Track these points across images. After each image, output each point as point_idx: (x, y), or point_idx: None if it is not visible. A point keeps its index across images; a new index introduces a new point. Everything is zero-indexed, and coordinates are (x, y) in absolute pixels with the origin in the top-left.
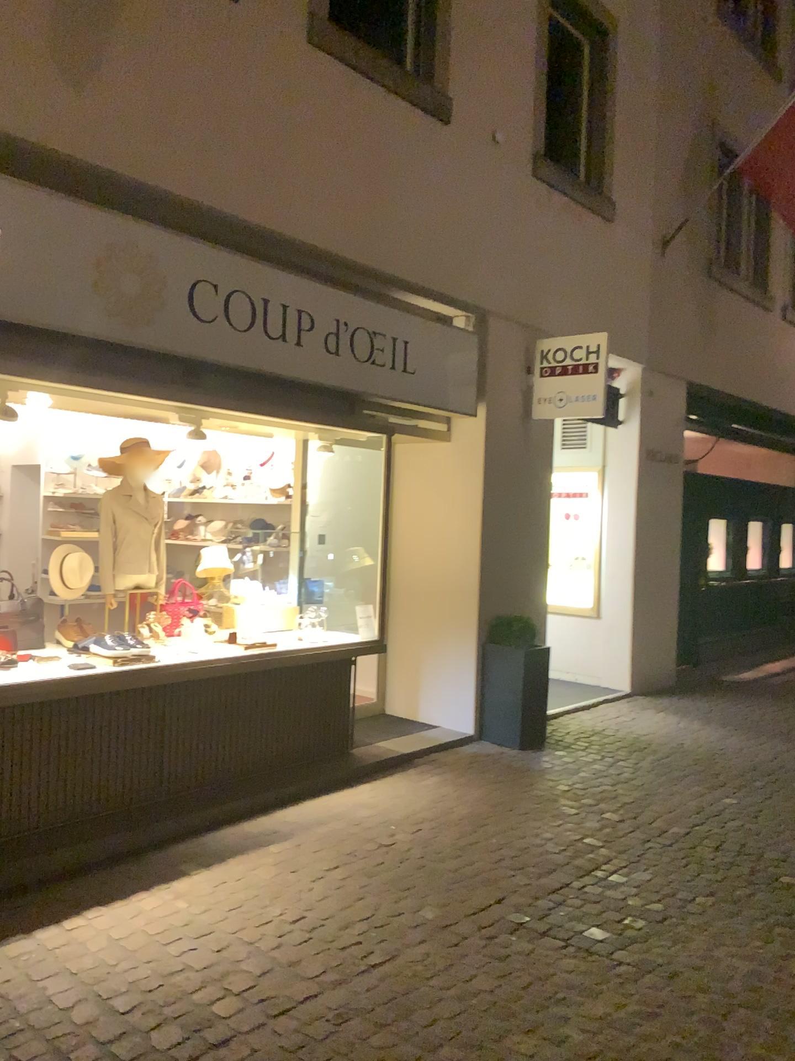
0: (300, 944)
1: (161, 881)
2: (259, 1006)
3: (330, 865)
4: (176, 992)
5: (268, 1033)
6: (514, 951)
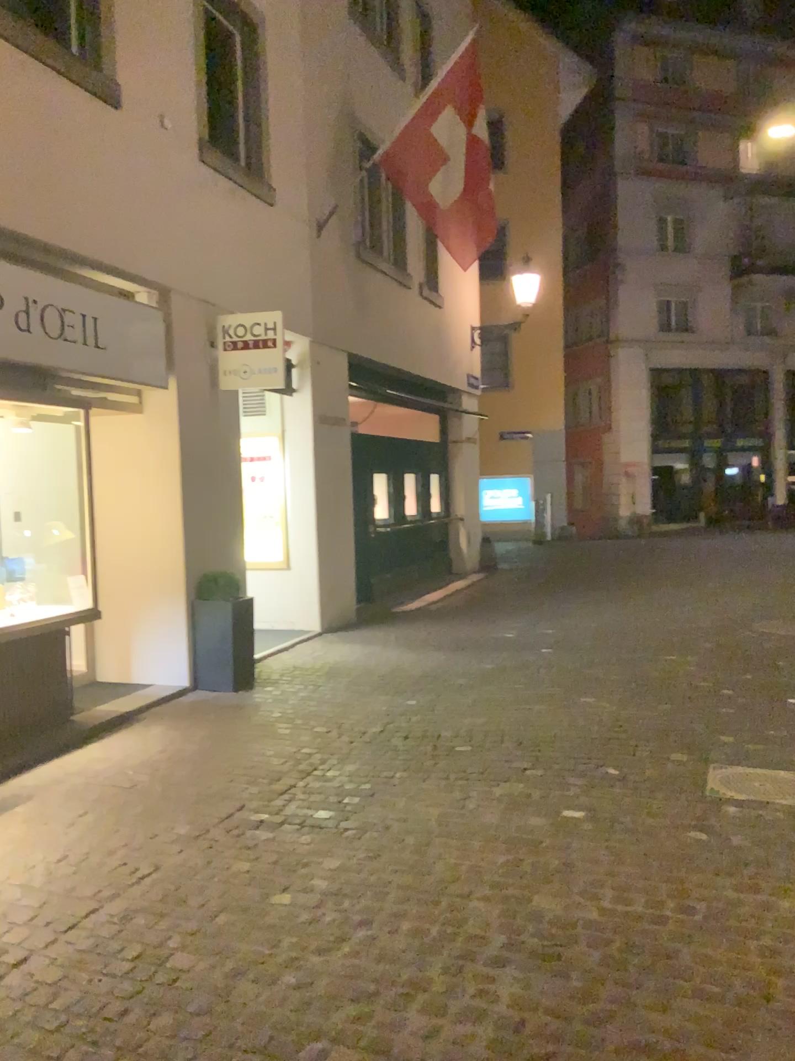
0: (70, 875)
1: None
2: (48, 926)
3: (79, 811)
4: None
5: (64, 942)
6: (261, 839)
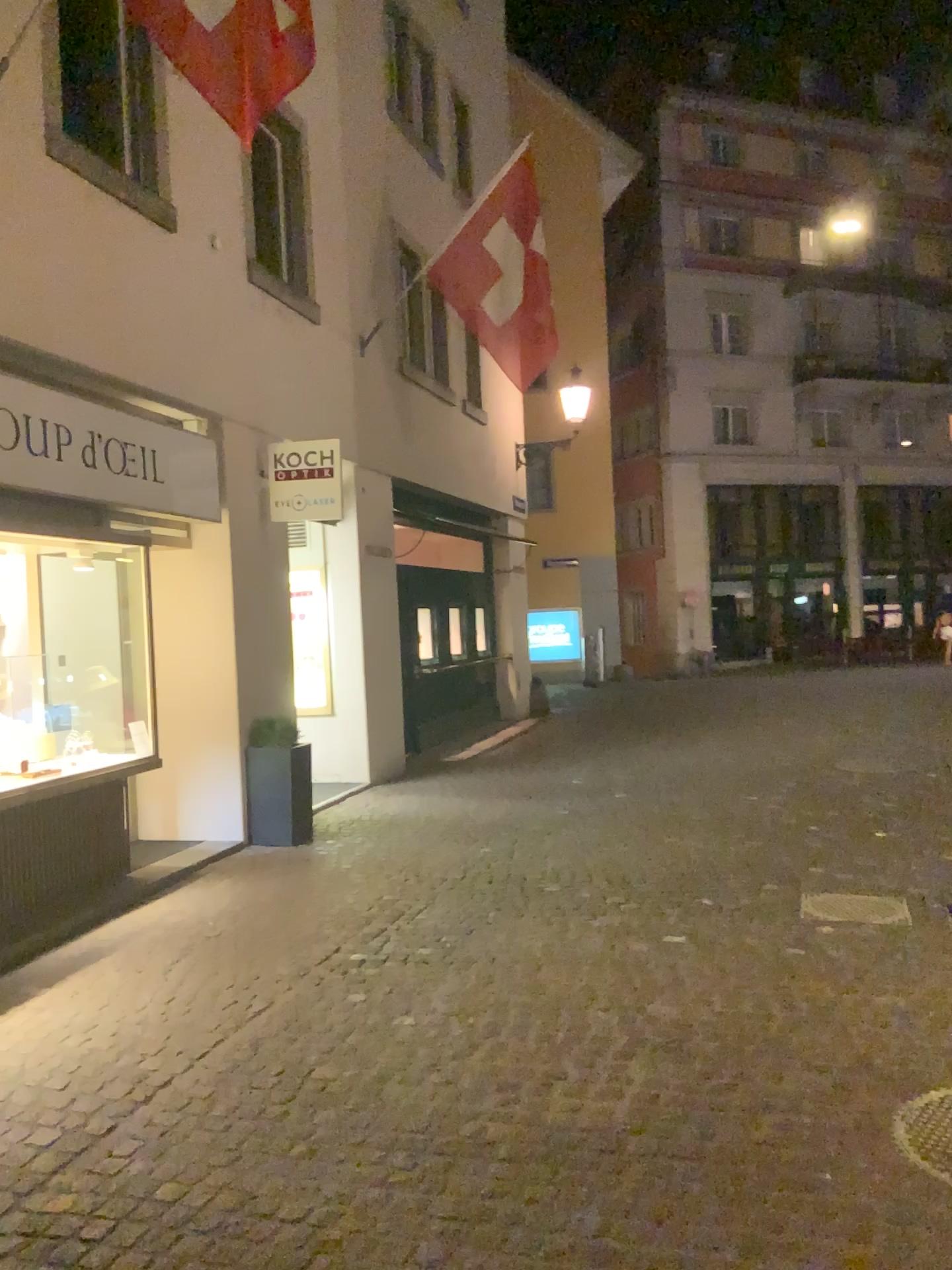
0: (187, 1012)
1: (16, 1004)
2: (184, 1053)
3: (173, 959)
4: (103, 1064)
5: (207, 1064)
6: (370, 974)
